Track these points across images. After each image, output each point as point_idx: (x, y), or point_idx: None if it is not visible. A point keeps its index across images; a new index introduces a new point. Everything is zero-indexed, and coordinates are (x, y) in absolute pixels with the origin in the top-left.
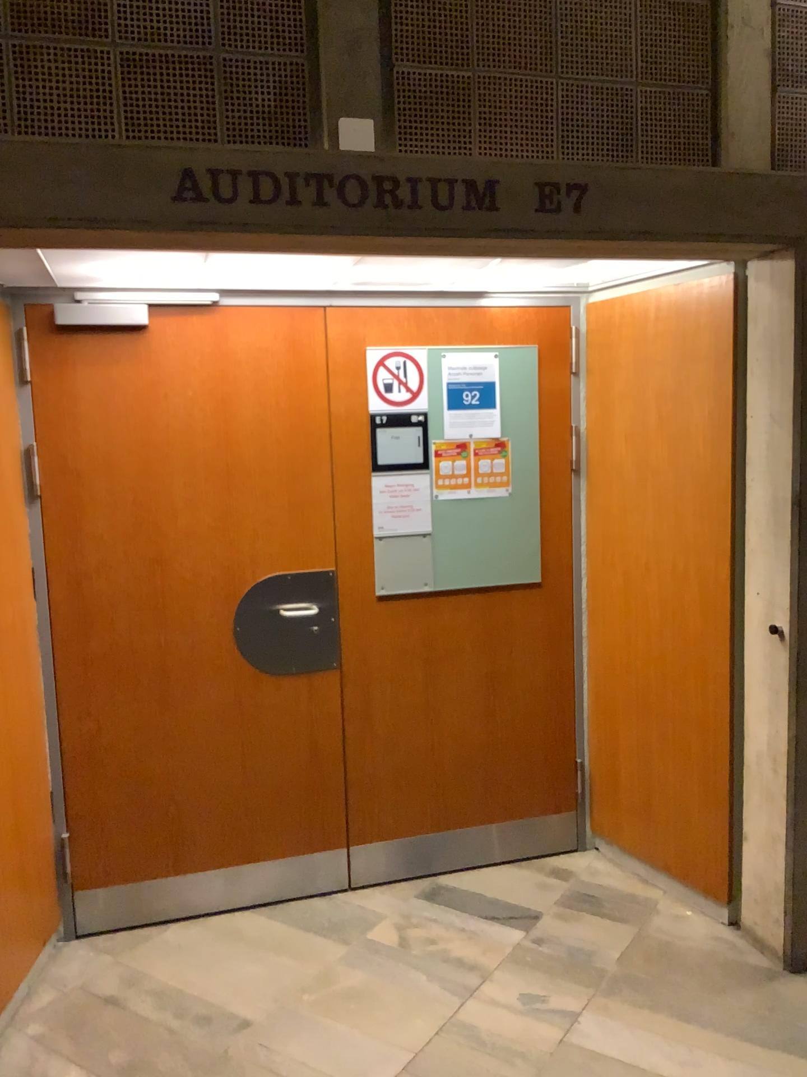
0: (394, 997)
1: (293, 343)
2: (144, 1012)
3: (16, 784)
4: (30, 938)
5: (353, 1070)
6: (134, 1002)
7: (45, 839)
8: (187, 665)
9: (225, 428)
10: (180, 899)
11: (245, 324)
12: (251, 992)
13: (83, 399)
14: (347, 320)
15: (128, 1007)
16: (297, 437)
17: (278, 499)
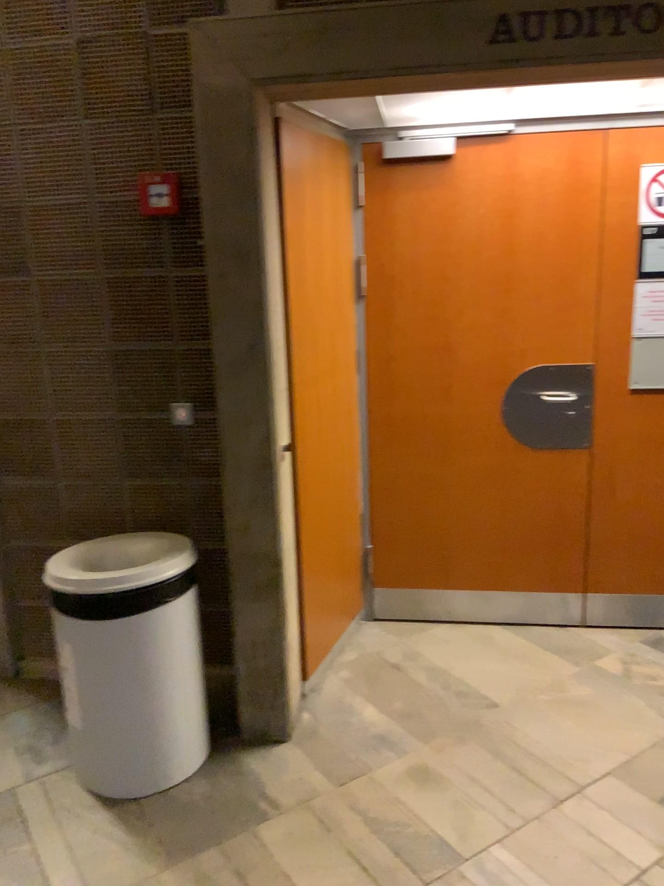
0: (618, 709)
1: (576, 166)
2: (422, 677)
3: (342, 503)
4: (345, 611)
5: (581, 753)
6: (415, 669)
7: (358, 545)
8: (467, 431)
9: (511, 241)
10: (449, 606)
11: (535, 150)
12: (501, 681)
13: (402, 217)
14: (628, 143)
15: (410, 671)
16: (571, 248)
17: (551, 301)
